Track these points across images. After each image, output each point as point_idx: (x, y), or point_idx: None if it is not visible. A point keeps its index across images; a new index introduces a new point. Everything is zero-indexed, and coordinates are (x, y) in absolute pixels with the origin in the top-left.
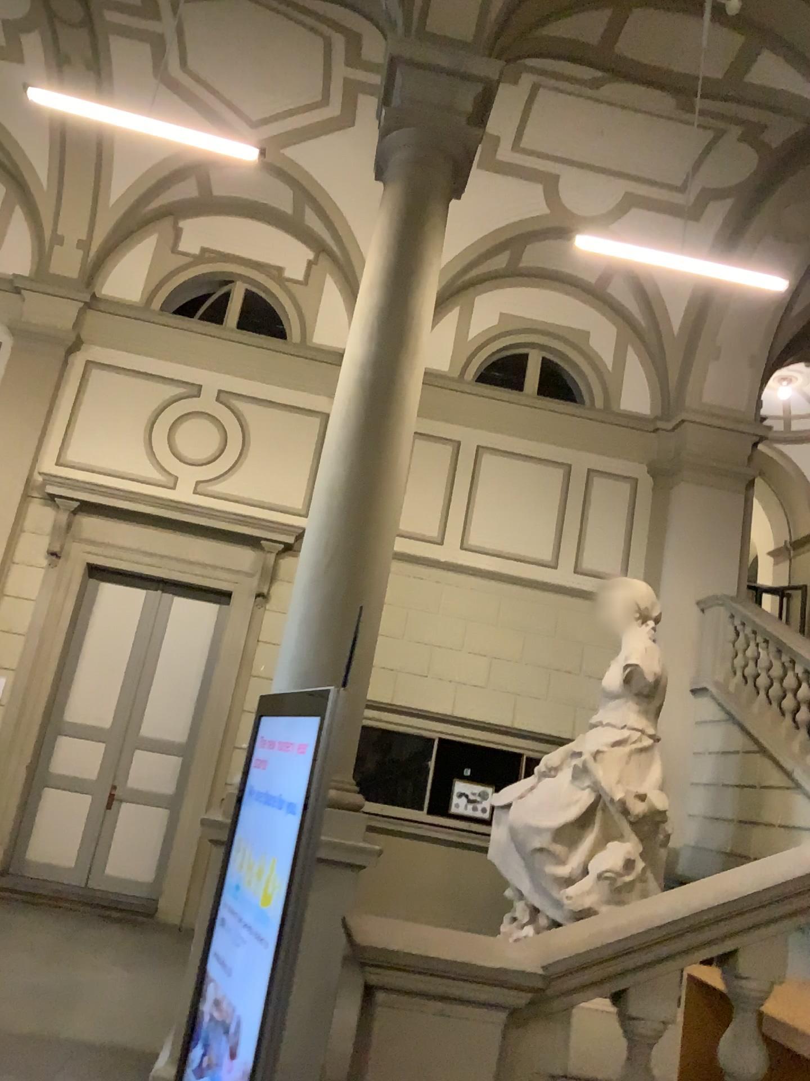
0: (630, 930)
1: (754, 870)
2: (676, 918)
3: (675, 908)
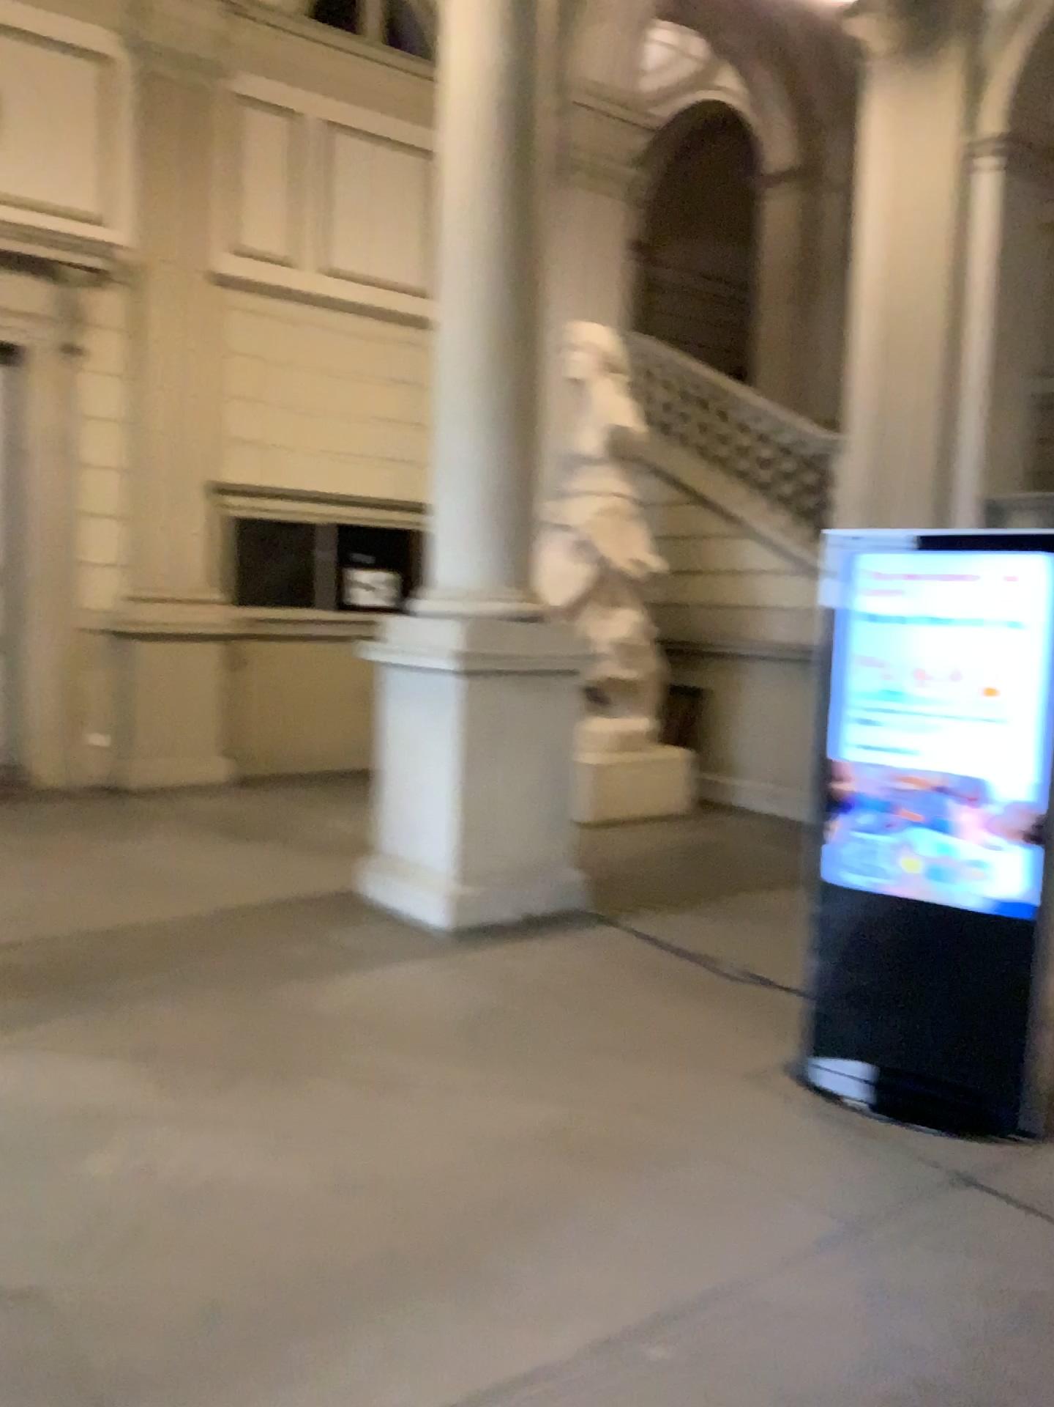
0: None
1: None
2: None
3: None
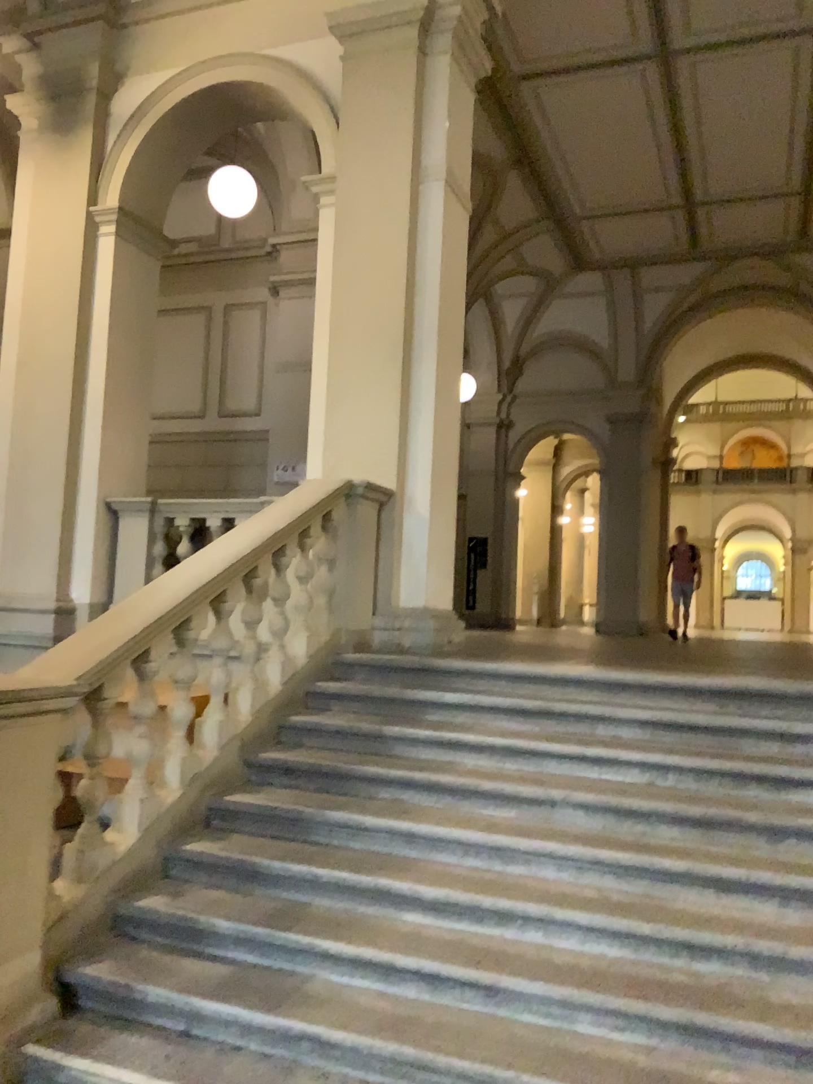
0: (106, 646)
1: (147, 598)
2: (125, 634)
3: (122, 629)
